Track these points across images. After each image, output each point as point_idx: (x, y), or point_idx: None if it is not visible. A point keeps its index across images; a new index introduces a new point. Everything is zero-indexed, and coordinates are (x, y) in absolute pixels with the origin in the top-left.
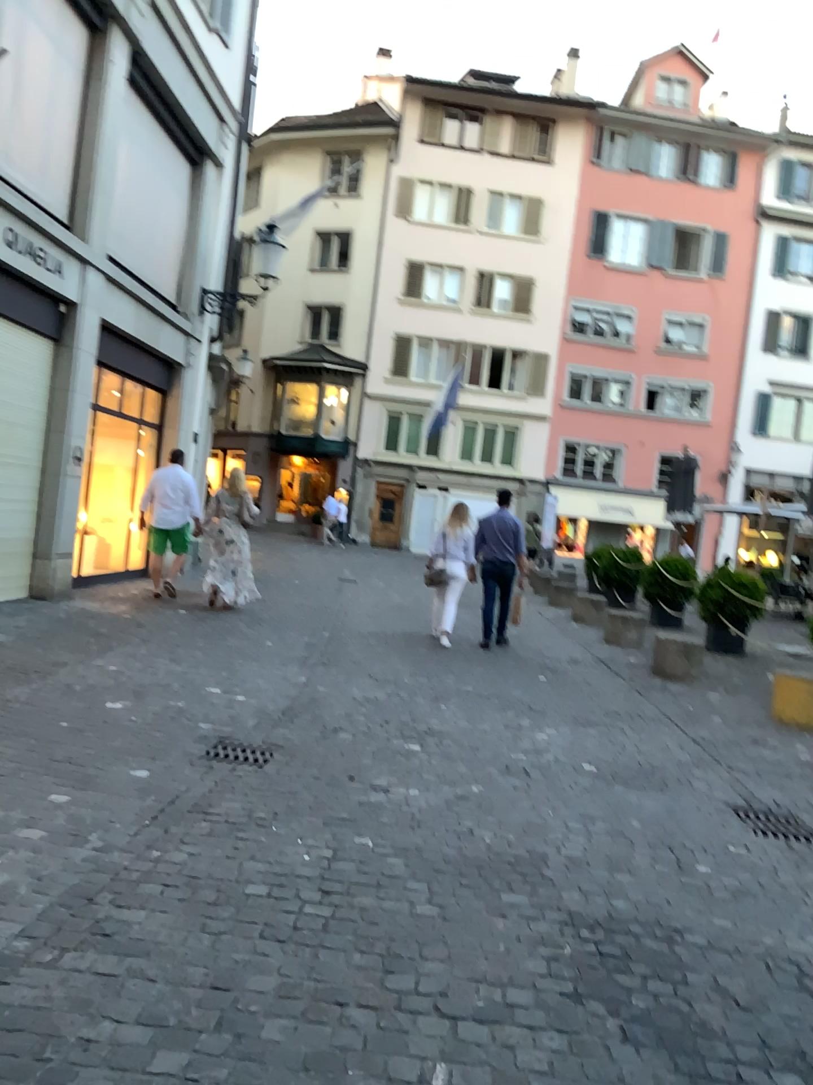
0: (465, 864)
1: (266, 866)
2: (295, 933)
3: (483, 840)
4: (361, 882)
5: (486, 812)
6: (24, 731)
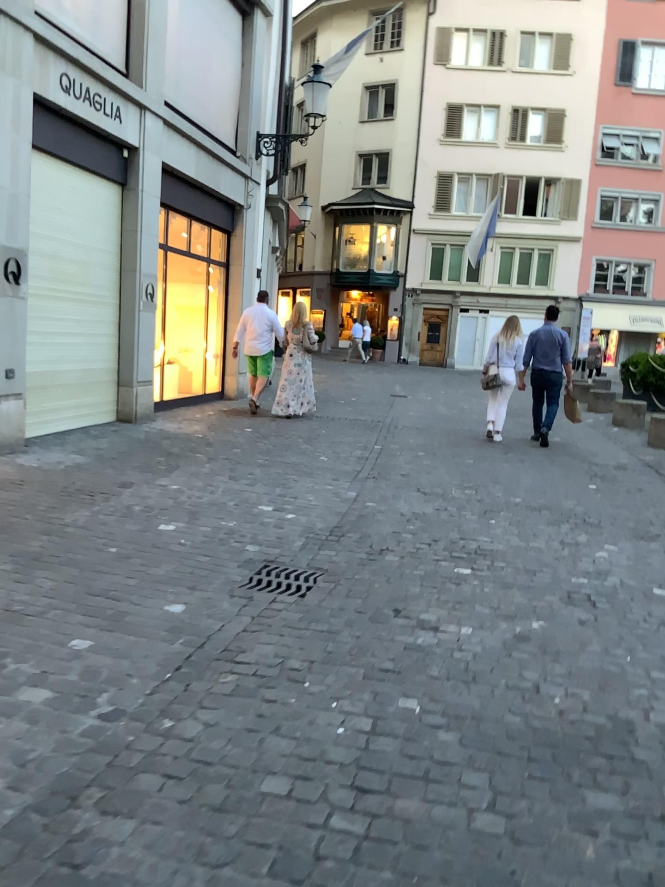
0: (533, 740)
1: (290, 747)
2: (313, 871)
3: (552, 702)
4: (404, 774)
5: (551, 658)
6: (66, 562)
